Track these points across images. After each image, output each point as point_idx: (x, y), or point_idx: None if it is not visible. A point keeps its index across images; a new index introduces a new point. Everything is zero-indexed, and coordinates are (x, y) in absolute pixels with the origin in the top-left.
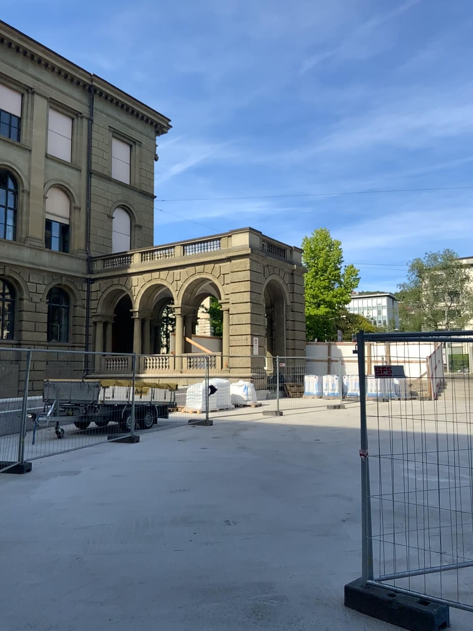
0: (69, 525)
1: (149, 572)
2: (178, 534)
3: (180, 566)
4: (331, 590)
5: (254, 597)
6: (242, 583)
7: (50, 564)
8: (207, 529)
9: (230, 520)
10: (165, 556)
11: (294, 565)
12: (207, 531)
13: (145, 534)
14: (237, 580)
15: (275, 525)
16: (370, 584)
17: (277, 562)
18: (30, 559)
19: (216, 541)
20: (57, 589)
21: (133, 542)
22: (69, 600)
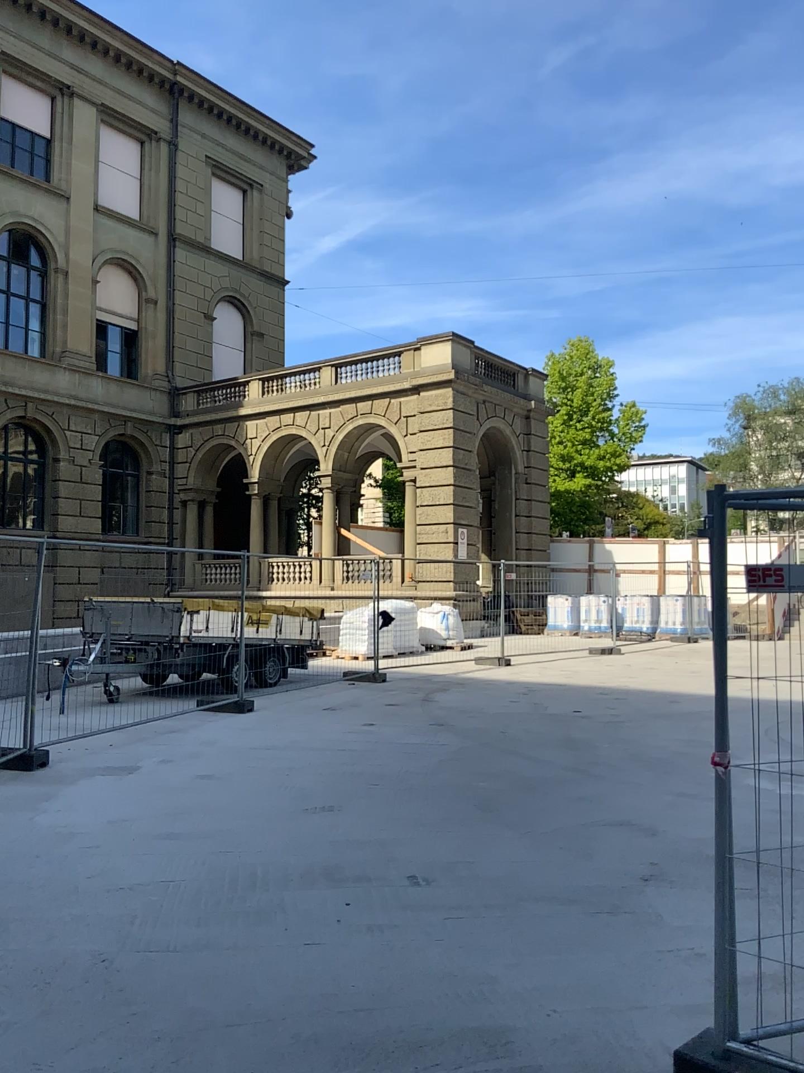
0: (95, 887)
1: (248, 1000)
2: (313, 909)
3: (314, 985)
4: (639, 1052)
5: (472, 1068)
6: (445, 1030)
7: (42, 977)
8: (373, 898)
9: (419, 881)
10: (284, 961)
11: (554, 987)
12: (372, 904)
13: (245, 909)
14: (435, 1024)
15: (510, 893)
16: (735, 1053)
17: (520, 980)
18: (1, 964)
19: (390, 926)
20: (47, 1040)
21: (220, 925)
22: (68, 1071)
